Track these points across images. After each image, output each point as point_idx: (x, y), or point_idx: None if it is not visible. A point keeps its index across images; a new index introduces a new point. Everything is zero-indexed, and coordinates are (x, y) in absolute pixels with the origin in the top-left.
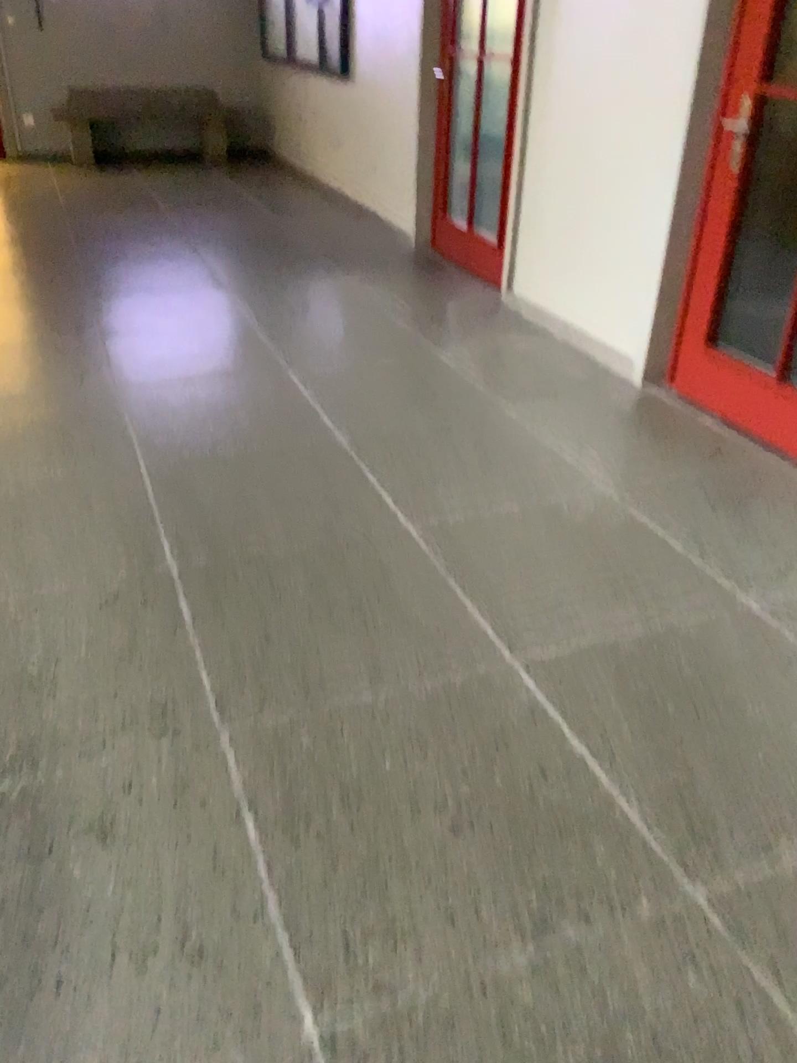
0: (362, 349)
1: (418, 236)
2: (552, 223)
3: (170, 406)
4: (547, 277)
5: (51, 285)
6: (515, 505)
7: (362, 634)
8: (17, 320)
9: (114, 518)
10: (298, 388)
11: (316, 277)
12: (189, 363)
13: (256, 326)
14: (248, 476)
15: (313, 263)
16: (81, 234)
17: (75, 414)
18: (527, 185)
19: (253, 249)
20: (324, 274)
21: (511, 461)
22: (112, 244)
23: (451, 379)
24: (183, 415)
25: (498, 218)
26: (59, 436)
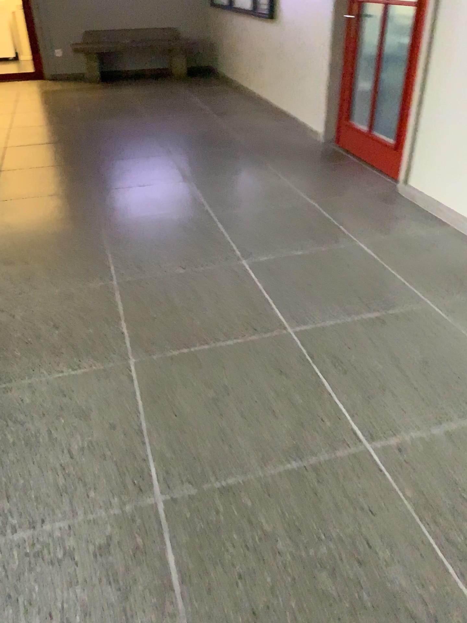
0: (299, 240)
1: (326, 135)
2: (450, 135)
3: (153, 299)
4: (443, 178)
5: (67, 180)
6: (464, 425)
7: (352, 619)
8: (41, 212)
9: (107, 433)
10: (253, 281)
11: (255, 171)
12: (166, 254)
13: (215, 217)
14: (220, 382)
15: (252, 158)
16: (89, 136)
17: (79, 308)
18: (426, 103)
19: (208, 147)
20: (261, 167)
21: (448, 367)
22: (110, 144)
23: (376, 271)
24: (164, 310)
25: (396, 126)
26: (65, 333)
